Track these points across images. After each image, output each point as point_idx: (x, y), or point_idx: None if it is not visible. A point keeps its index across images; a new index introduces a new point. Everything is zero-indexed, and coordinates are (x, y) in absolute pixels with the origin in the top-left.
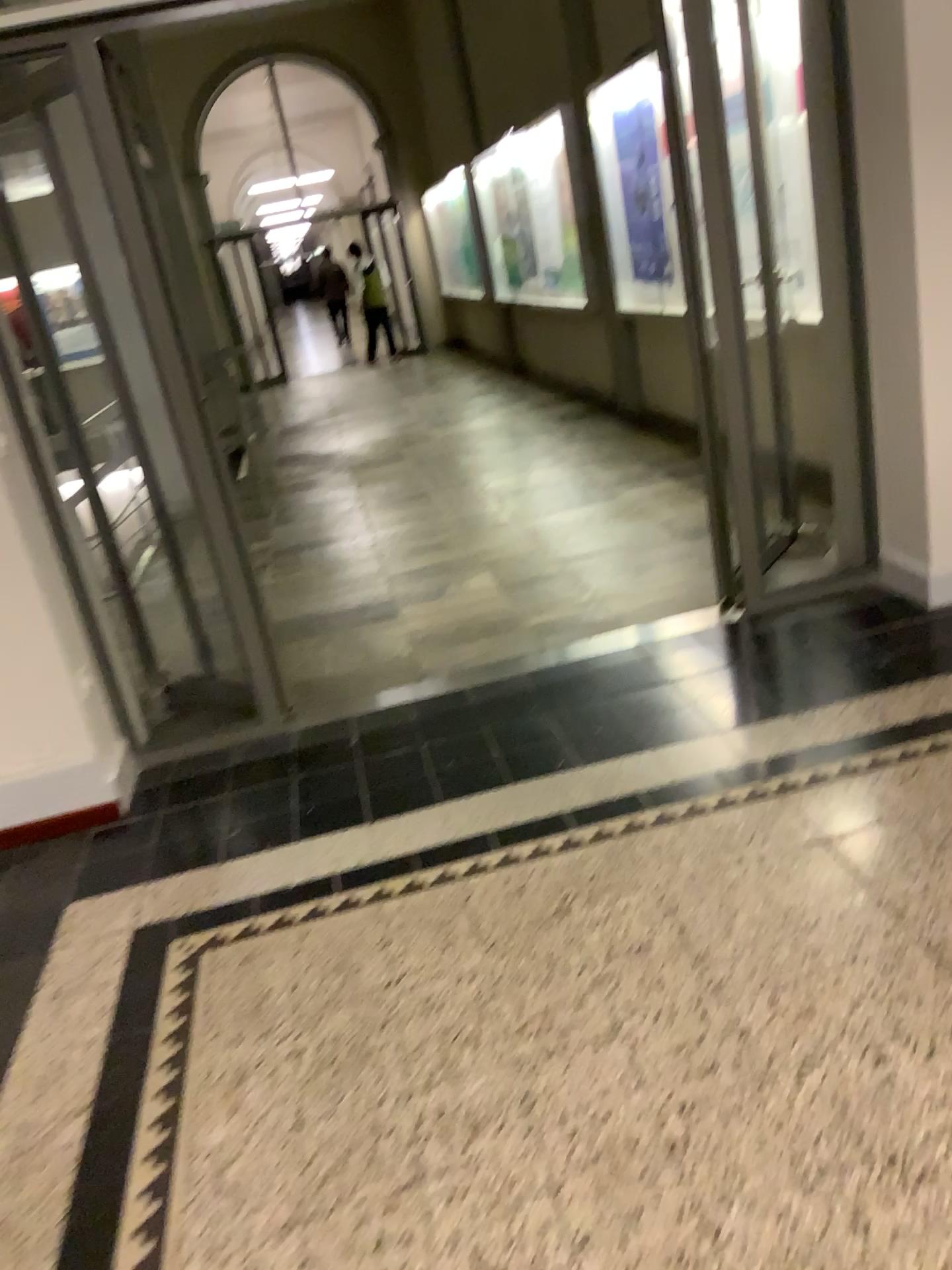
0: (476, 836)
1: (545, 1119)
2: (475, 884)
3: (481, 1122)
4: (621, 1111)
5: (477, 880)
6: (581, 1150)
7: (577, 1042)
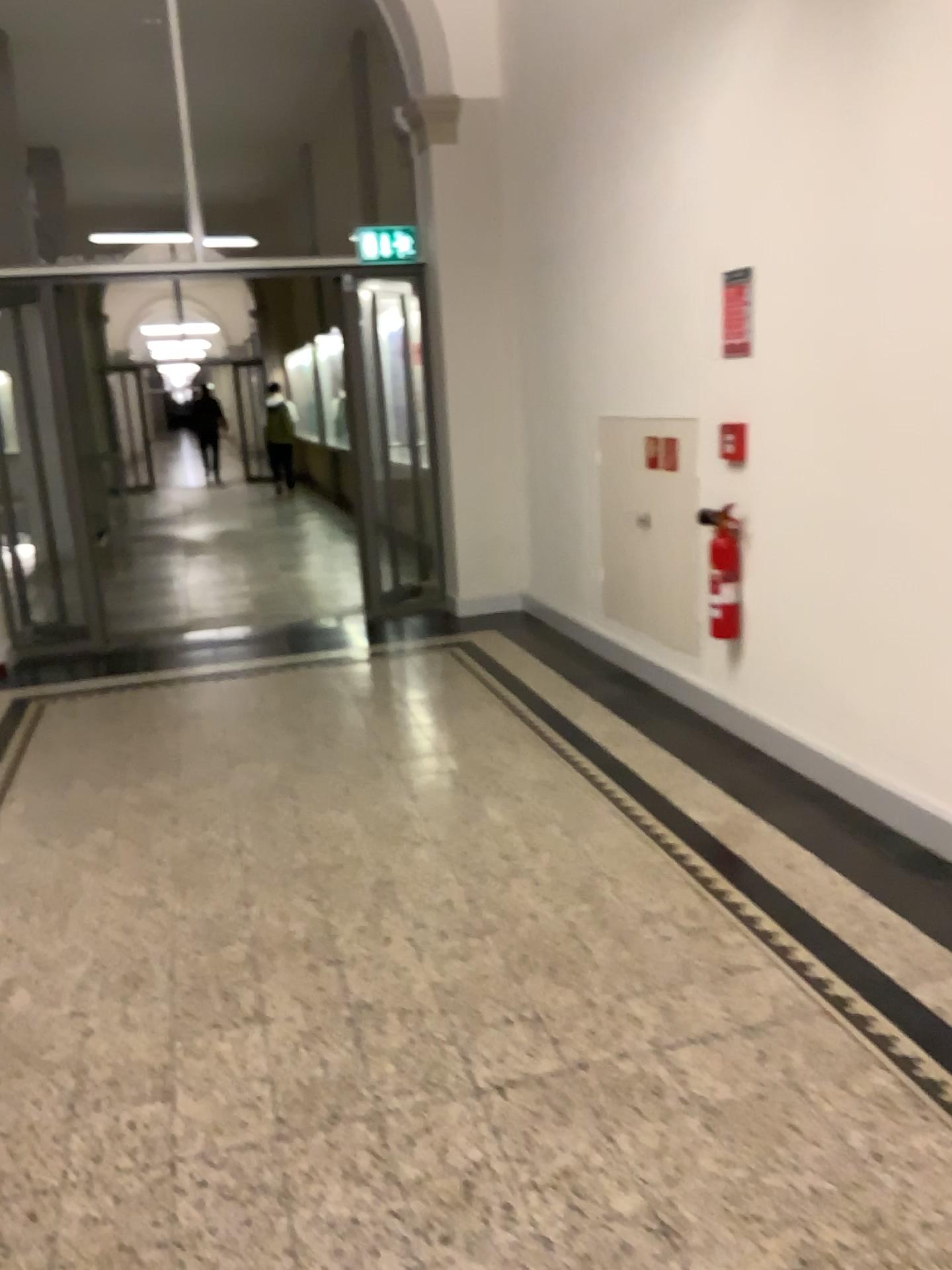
0: (189, 675)
1: (181, 727)
2: (182, 687)
3: (156, 728)
4: (210, 725)
5: (183, 686)
6: (191, 731)
7: (203, 716)
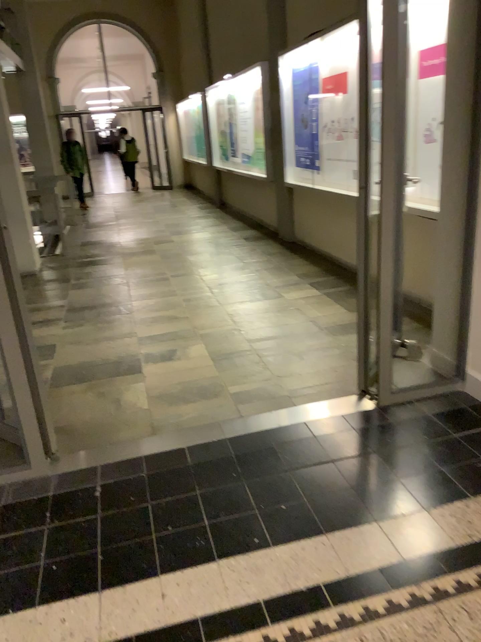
0: (187, 622)
1: None
2: None
3: None
4: None
5: None
6: None
7: None
